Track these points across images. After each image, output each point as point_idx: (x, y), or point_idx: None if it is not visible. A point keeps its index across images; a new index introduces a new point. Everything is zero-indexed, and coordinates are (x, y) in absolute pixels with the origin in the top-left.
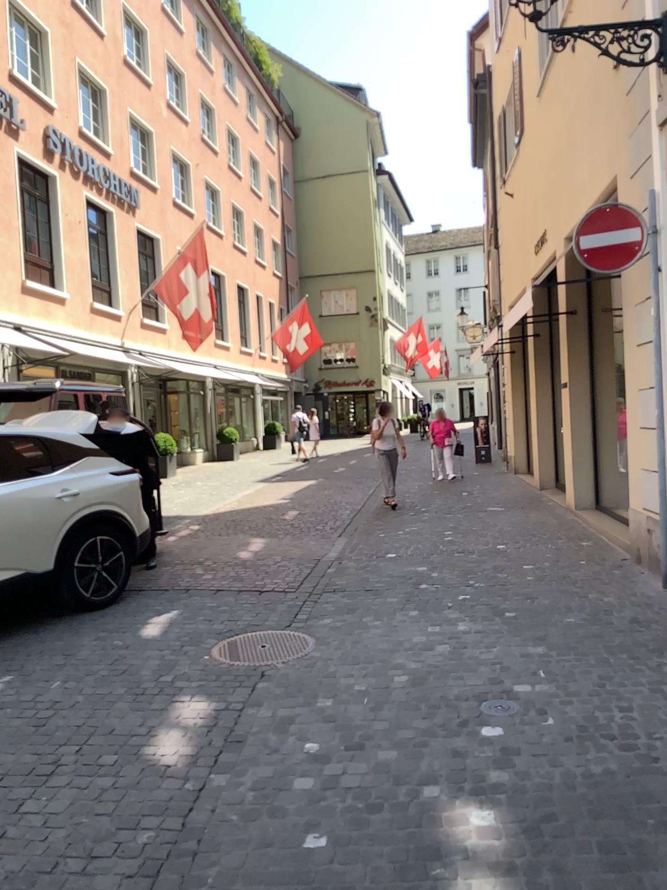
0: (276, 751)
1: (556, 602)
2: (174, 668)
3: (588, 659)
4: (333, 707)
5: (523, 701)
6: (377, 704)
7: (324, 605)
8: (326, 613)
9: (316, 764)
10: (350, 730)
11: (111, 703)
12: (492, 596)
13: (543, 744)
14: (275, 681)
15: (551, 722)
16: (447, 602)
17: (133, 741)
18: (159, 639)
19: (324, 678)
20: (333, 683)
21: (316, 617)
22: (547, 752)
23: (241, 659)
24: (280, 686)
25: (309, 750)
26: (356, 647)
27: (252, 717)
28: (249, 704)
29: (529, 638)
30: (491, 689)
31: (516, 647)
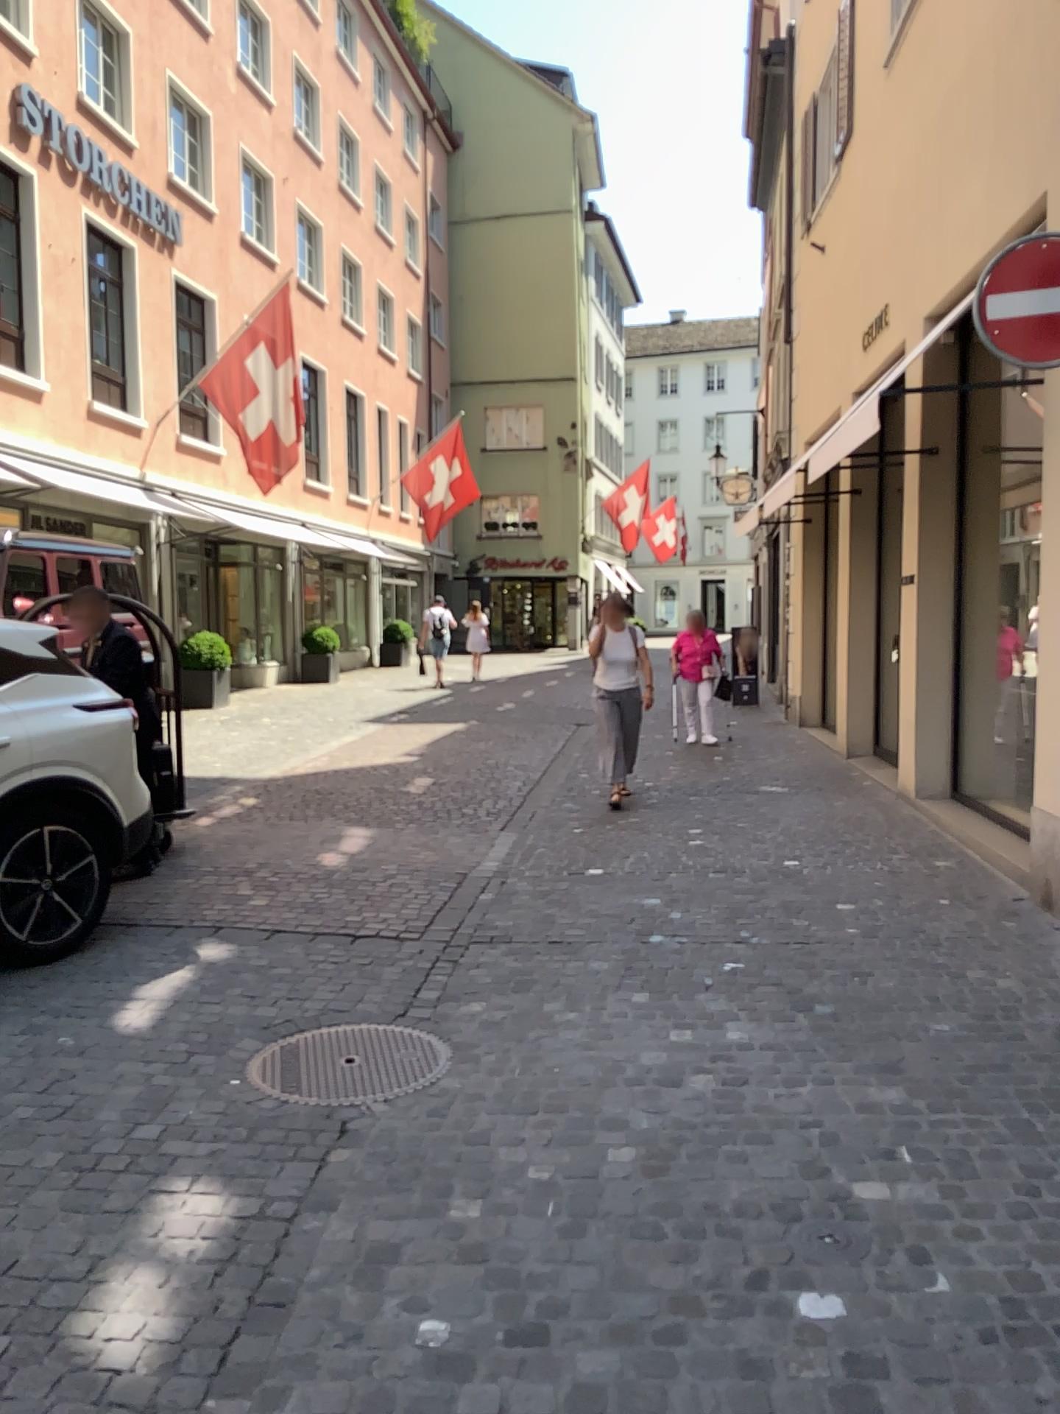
0: (356, 1342)
1: (912, 988)
2: (167, 1109)
3: (995, 1125)
4: (483, 1222)
5: (876, 1226)
6: (576, 1219)
7: (472, 974)
8: (475, 991)
9: (442, 1388)
10: (519, 1288)
11: (22, 1192)
12: (787, 968)
13: (939, 1354)
14: (366, 1150)
15: (946, 1288)
16: (704, 977)
17: (49, 1301)
18: (147, 1036)
19: (466, 1146)
20: (486, 1160)
21: (456, 998)
22: (951, 1378)
23: (303, 1091)
24: (376, 1161)
25: (428, 1341)
26: (532, 1073)
27: (312, 1242)
28: (308, 1206)
29: (870, 1069)
30: (809, 1191)
31: (847, 1088)
